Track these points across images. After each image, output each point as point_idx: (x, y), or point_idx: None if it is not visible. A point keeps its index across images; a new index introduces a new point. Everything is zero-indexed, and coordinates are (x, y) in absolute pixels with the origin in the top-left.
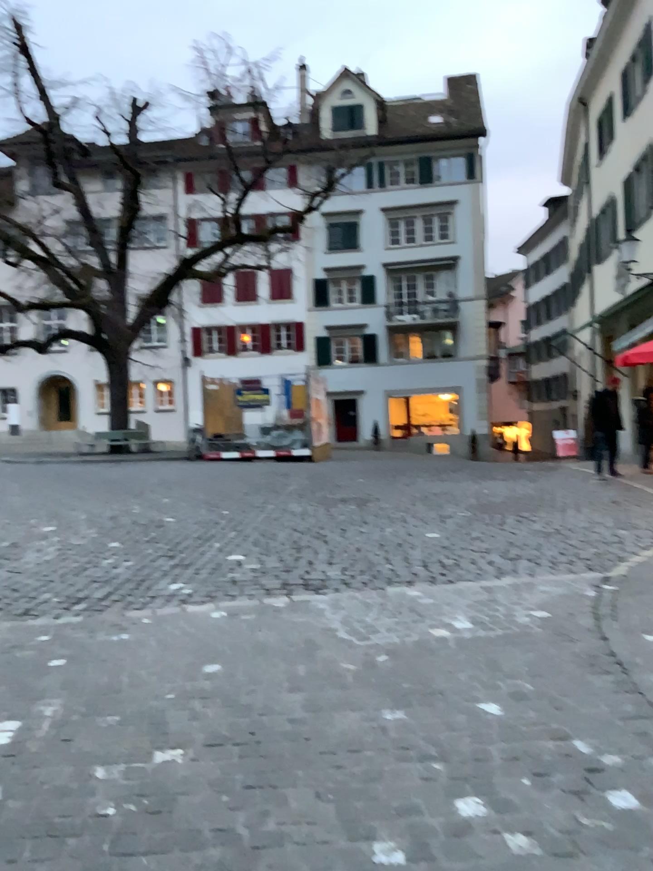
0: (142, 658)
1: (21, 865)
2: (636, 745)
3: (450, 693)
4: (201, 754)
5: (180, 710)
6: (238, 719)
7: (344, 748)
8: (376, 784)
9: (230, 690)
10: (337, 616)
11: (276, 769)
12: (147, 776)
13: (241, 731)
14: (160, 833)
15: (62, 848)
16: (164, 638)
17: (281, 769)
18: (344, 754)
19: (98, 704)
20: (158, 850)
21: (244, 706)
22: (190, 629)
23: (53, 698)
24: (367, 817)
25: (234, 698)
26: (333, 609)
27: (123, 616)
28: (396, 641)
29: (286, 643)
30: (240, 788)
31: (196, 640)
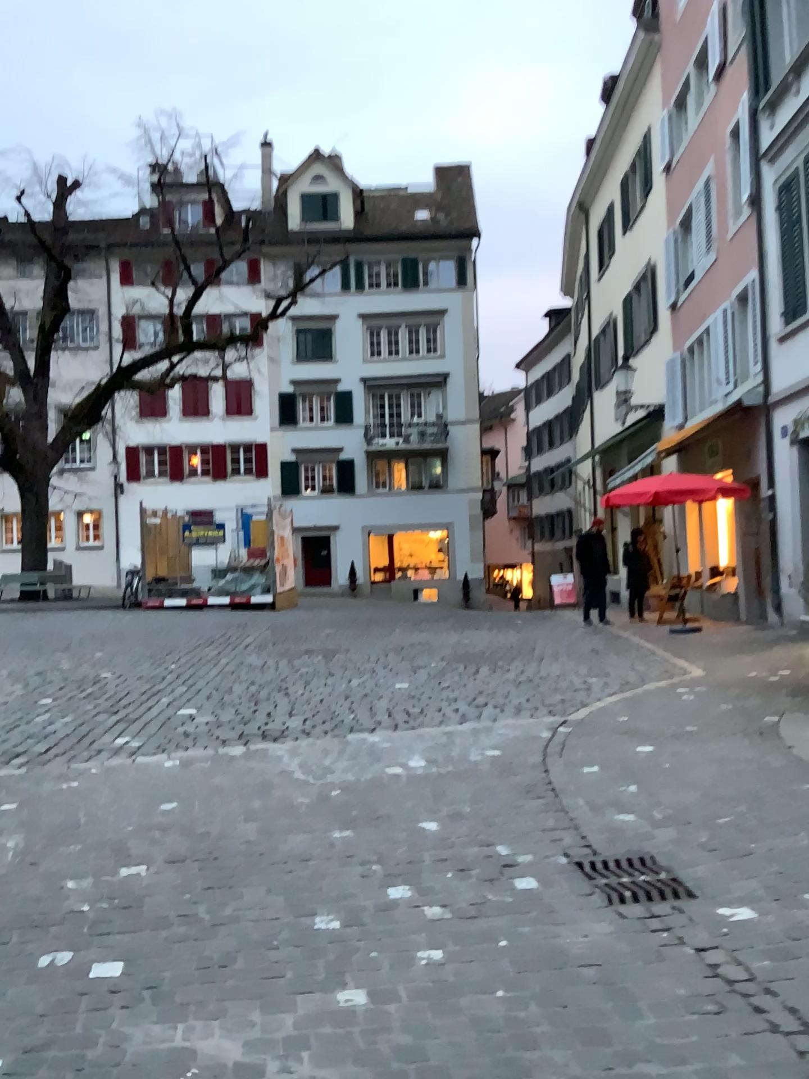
0: (97, 800)
1: (15, 941)
2: (546, 846)
3: (394, 817)
4: (163, 868)
5: (140, 837)
6: (196, 842)
7: (294, 858)
8: (320, 880)
9: (187, 821)
10: (294, 759)
11: (232, 874)
12: (115, 884)
13: (199, 851)
14: (132, 918)
15: (48, 931)
16: (118, 783)
17: (237, 874)
18: (294, 862)
19: (59, 836)
20: (133, 927)
21: (201, 833)
22: (143, 775)
23: (12, 833)
24: (310, 901)
25: (192, 827)
26: (289, 754)
27: (72, 764)
28: (349, 779)
29: (241, 783)
30: (200, 888)
31: (151, 783)
